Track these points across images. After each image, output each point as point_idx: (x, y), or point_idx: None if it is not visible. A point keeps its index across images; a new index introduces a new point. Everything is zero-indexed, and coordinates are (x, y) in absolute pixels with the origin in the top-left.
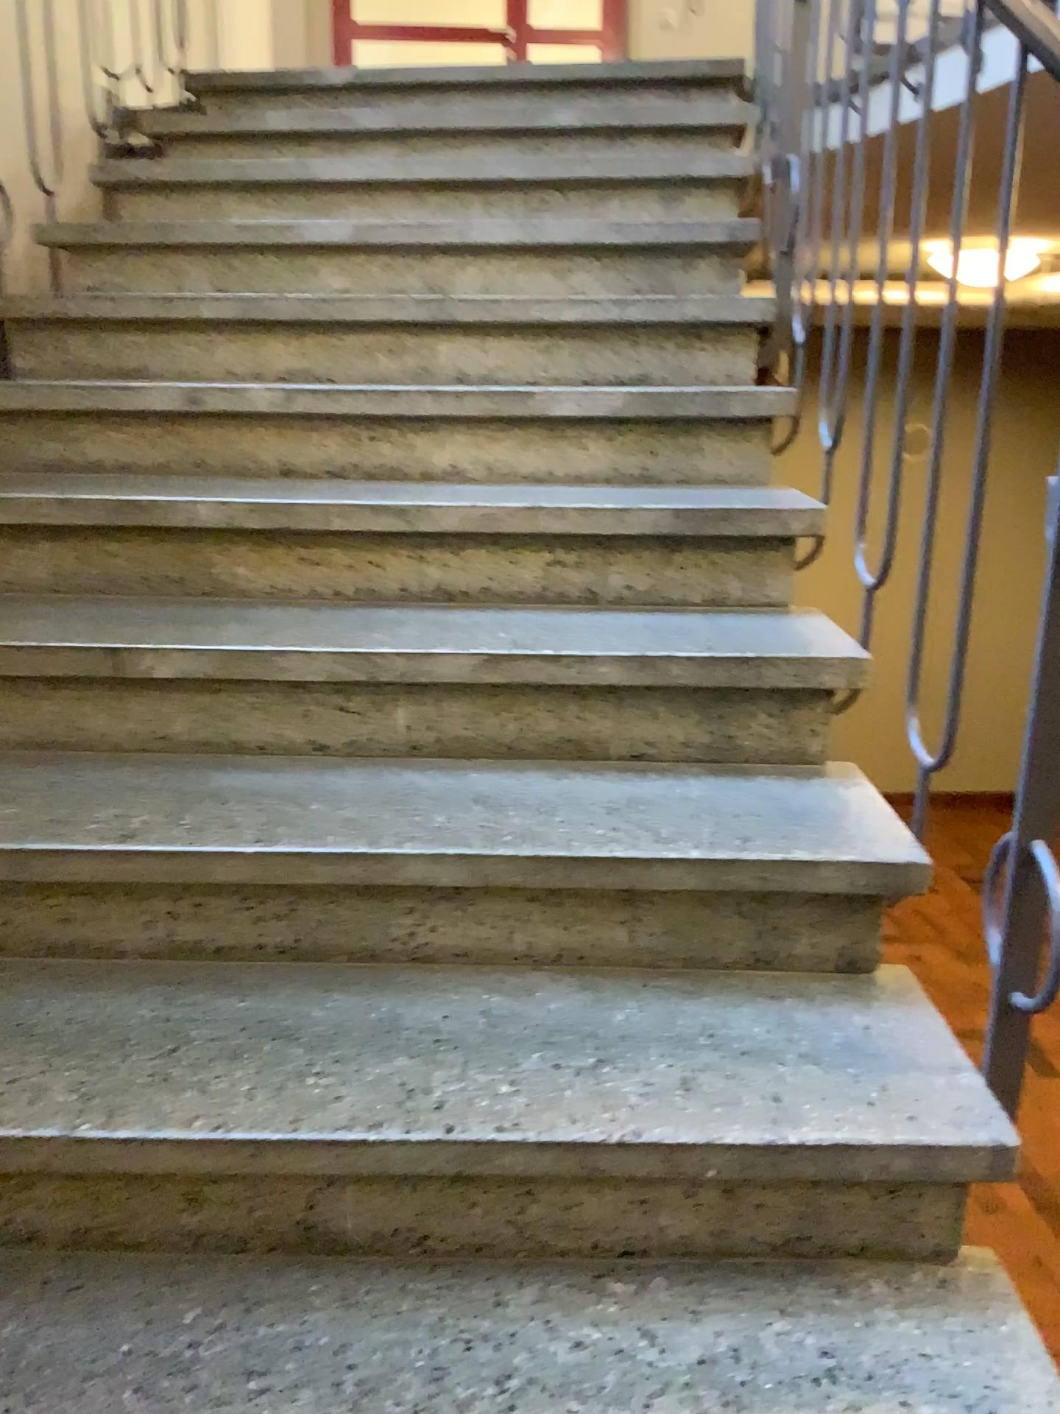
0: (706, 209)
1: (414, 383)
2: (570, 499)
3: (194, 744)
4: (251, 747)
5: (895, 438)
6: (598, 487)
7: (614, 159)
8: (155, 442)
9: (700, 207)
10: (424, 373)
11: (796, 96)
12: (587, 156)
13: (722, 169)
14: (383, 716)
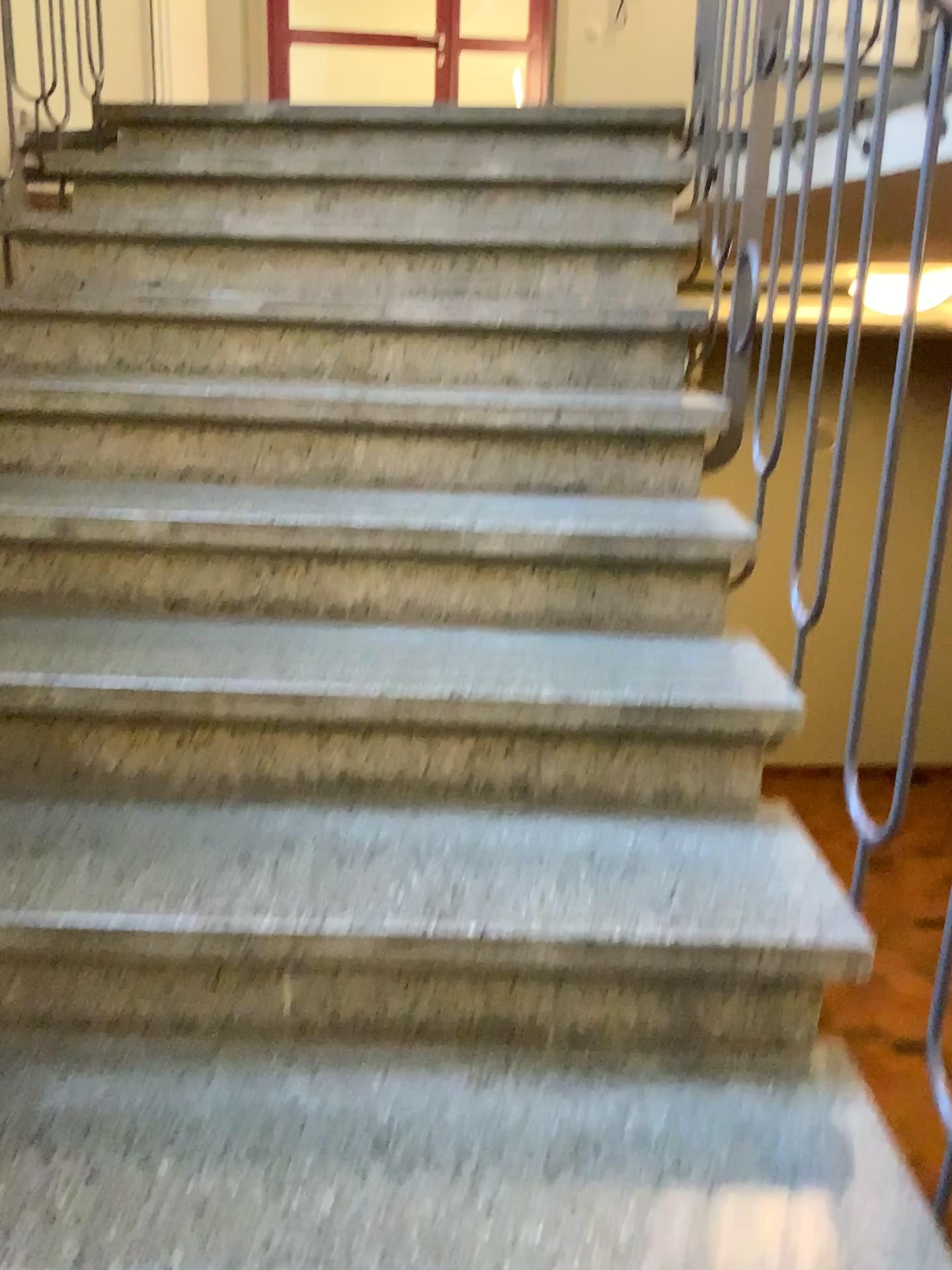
0: (647, 280)
1: (326, 494)
2: (500, 658)
3: (33, 1021)
4: (104, 1027)
5: (915, 692)
6: (532, 641)
7: (547, 216)
8: (26, 568)
9: (641, 277)
10: (338, 480)
11: (767, 198)
12: (519, 212)
13: (662, 232)
14: (269, 992)
